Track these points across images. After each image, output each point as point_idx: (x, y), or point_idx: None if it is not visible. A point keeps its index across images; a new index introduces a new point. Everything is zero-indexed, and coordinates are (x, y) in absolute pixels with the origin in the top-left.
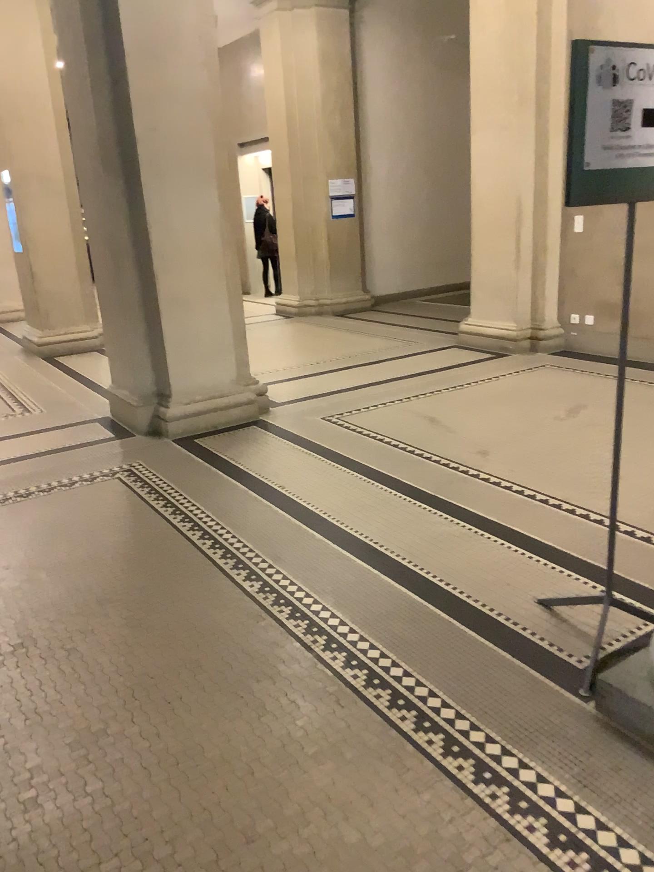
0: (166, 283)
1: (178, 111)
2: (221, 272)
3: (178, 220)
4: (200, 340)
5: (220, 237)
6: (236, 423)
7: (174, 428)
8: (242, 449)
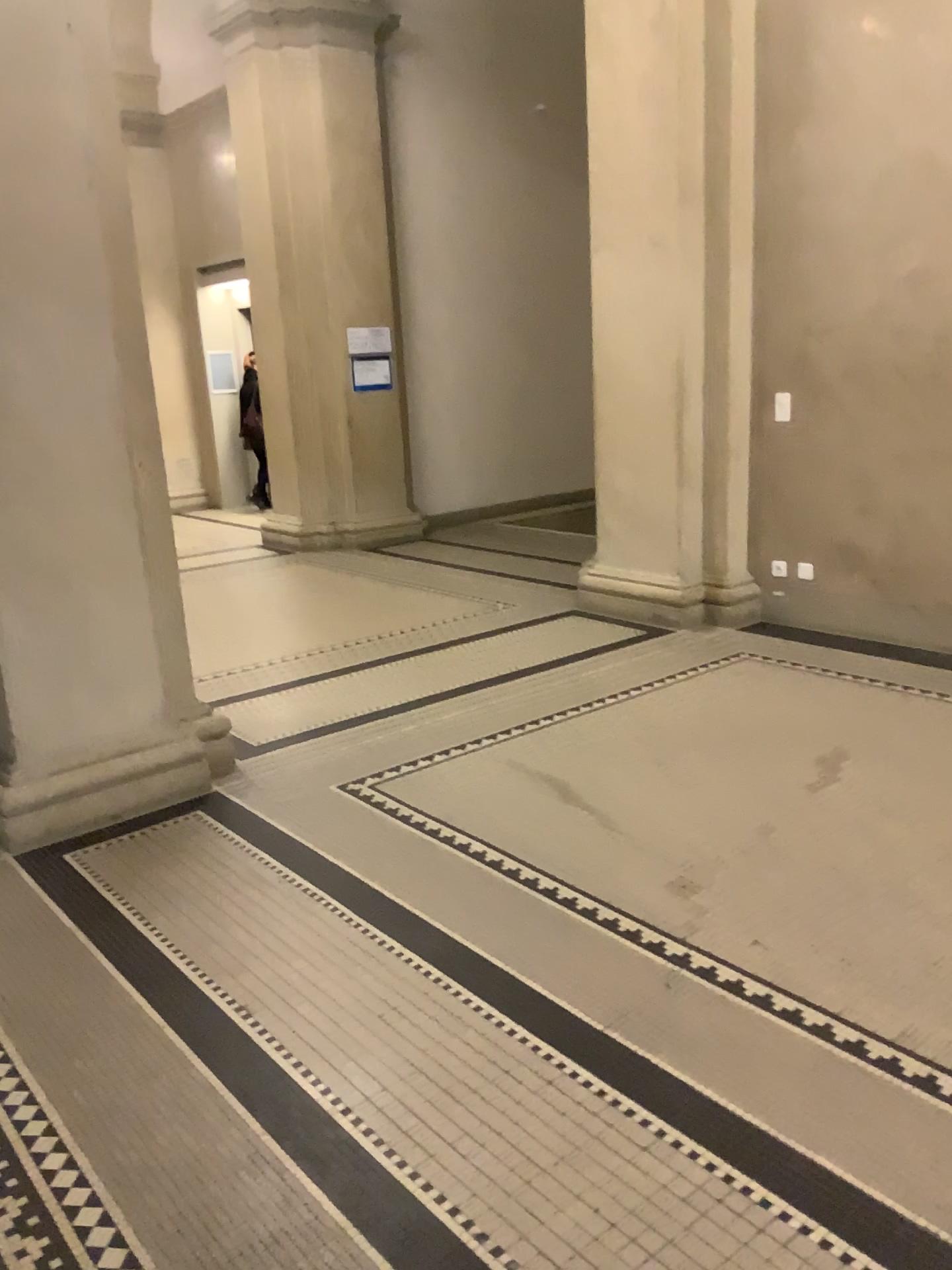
0: (5, 531)
1: (21, 172)
2: (126, 506)
3: (29, 398)
4: (84, 647)
5: (122, 434)
6: (165, 813)
7: (28, 835)
8: (168, 889)
